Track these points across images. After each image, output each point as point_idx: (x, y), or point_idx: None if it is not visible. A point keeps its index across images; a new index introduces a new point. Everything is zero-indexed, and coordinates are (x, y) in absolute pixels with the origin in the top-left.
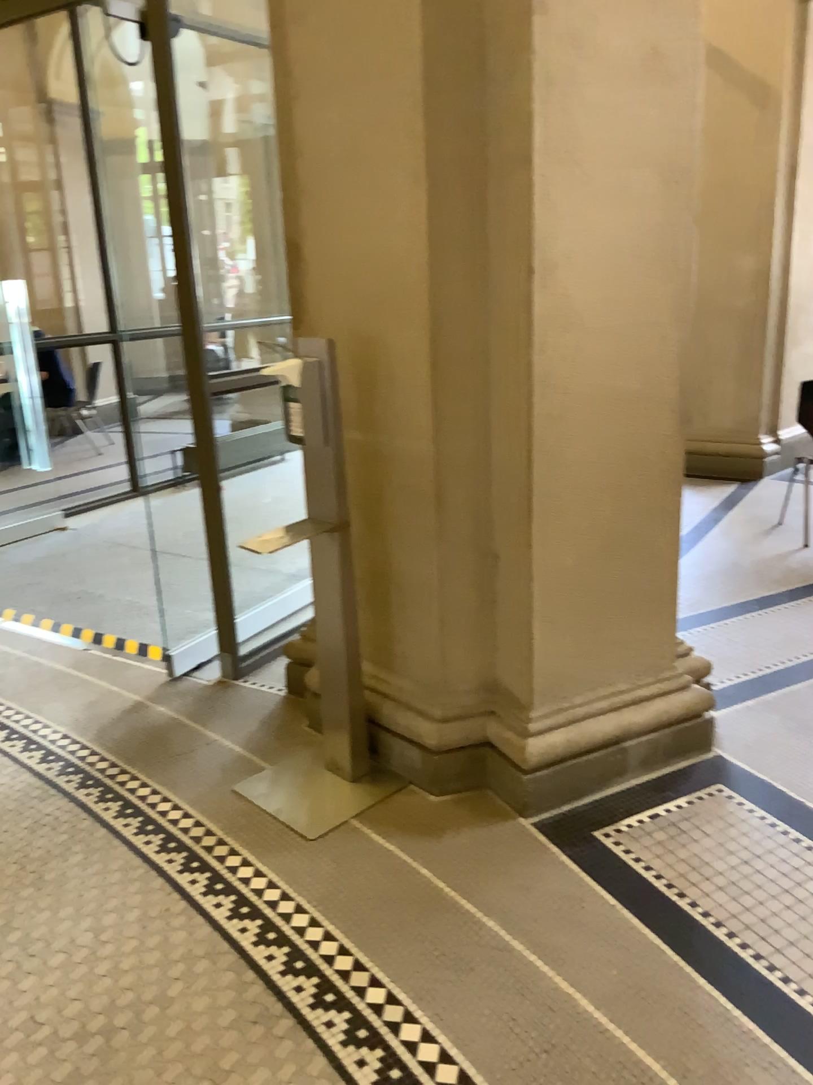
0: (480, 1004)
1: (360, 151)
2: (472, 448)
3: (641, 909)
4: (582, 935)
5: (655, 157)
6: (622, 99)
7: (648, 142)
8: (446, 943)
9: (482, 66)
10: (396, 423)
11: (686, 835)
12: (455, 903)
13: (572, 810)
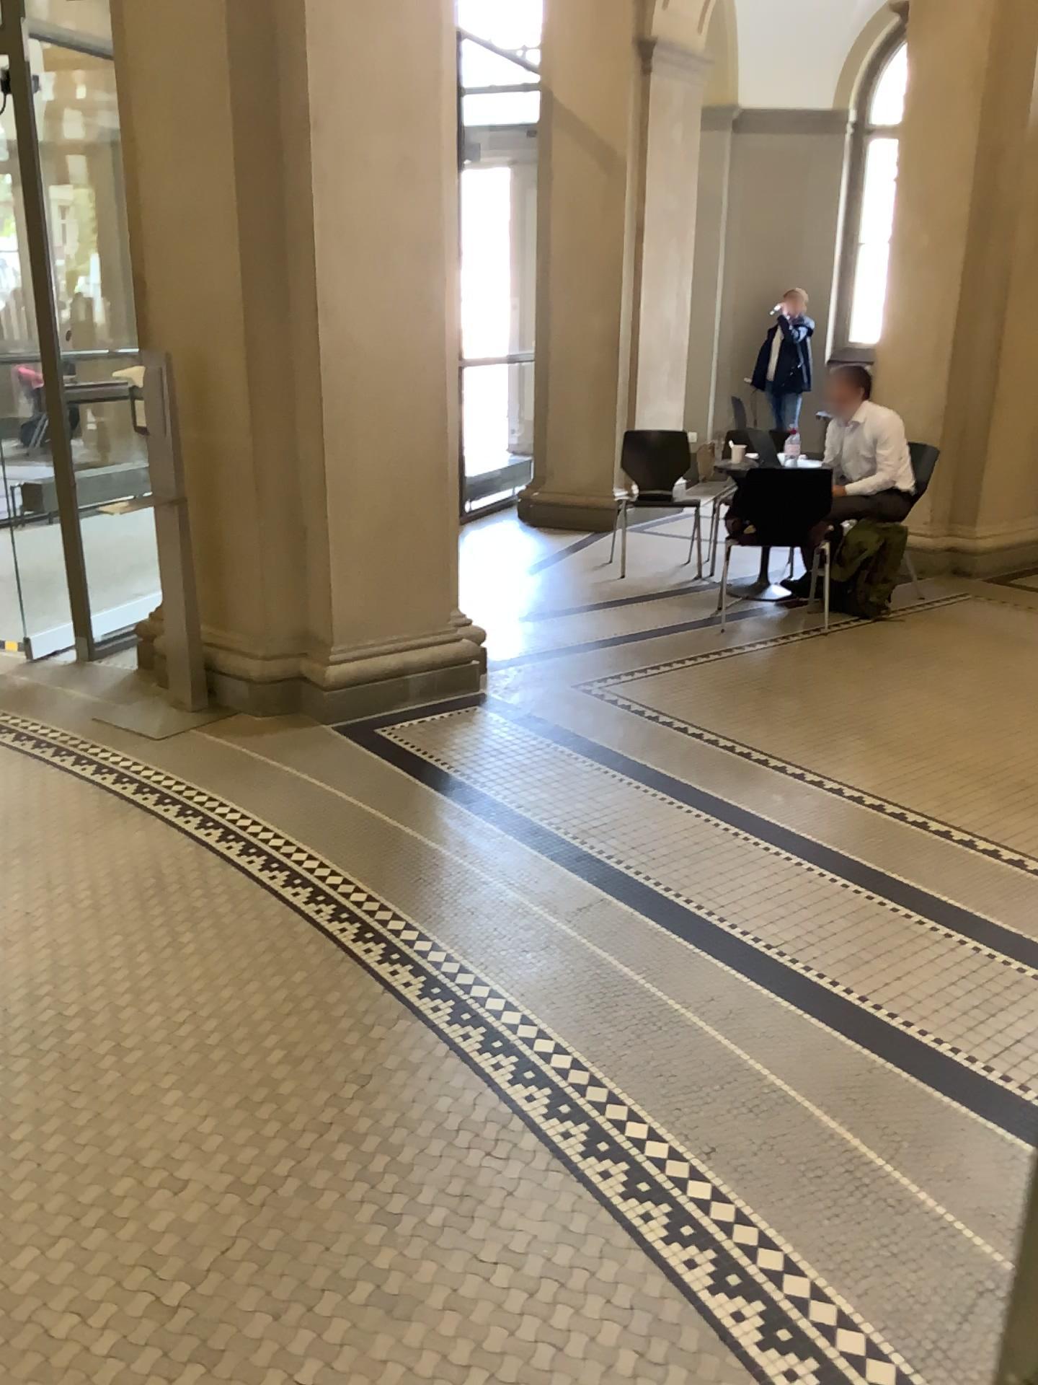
0: (274, 802)
1: (194, 211)
2: (285, 443)
3: (398, 762)
4: (353, 774)
5: (413, 231)
6: (385, 188)
7: (408, 219)
8: (256, 780)
9: (282, 157)
10: (226, 423)
11: (445, 731)
12: (266, 764)
13: (366, 722)
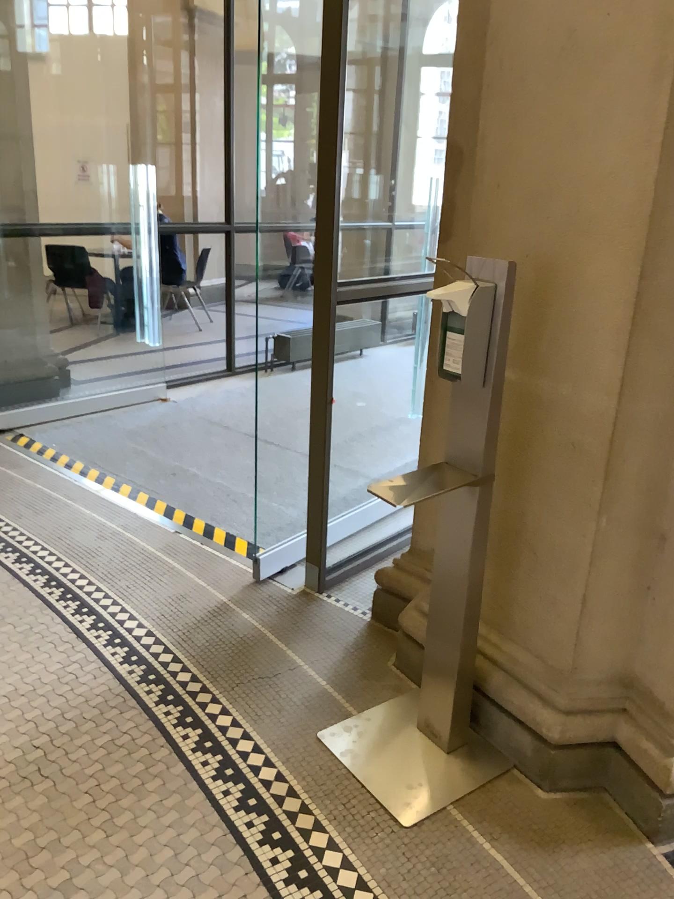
0: None
1: (577, 43)
2: (656, 410)
3: None
4: None
5: None
6: None
7: None
8: None
9: None
10: (565, 369)
11: None
12: None
13: None
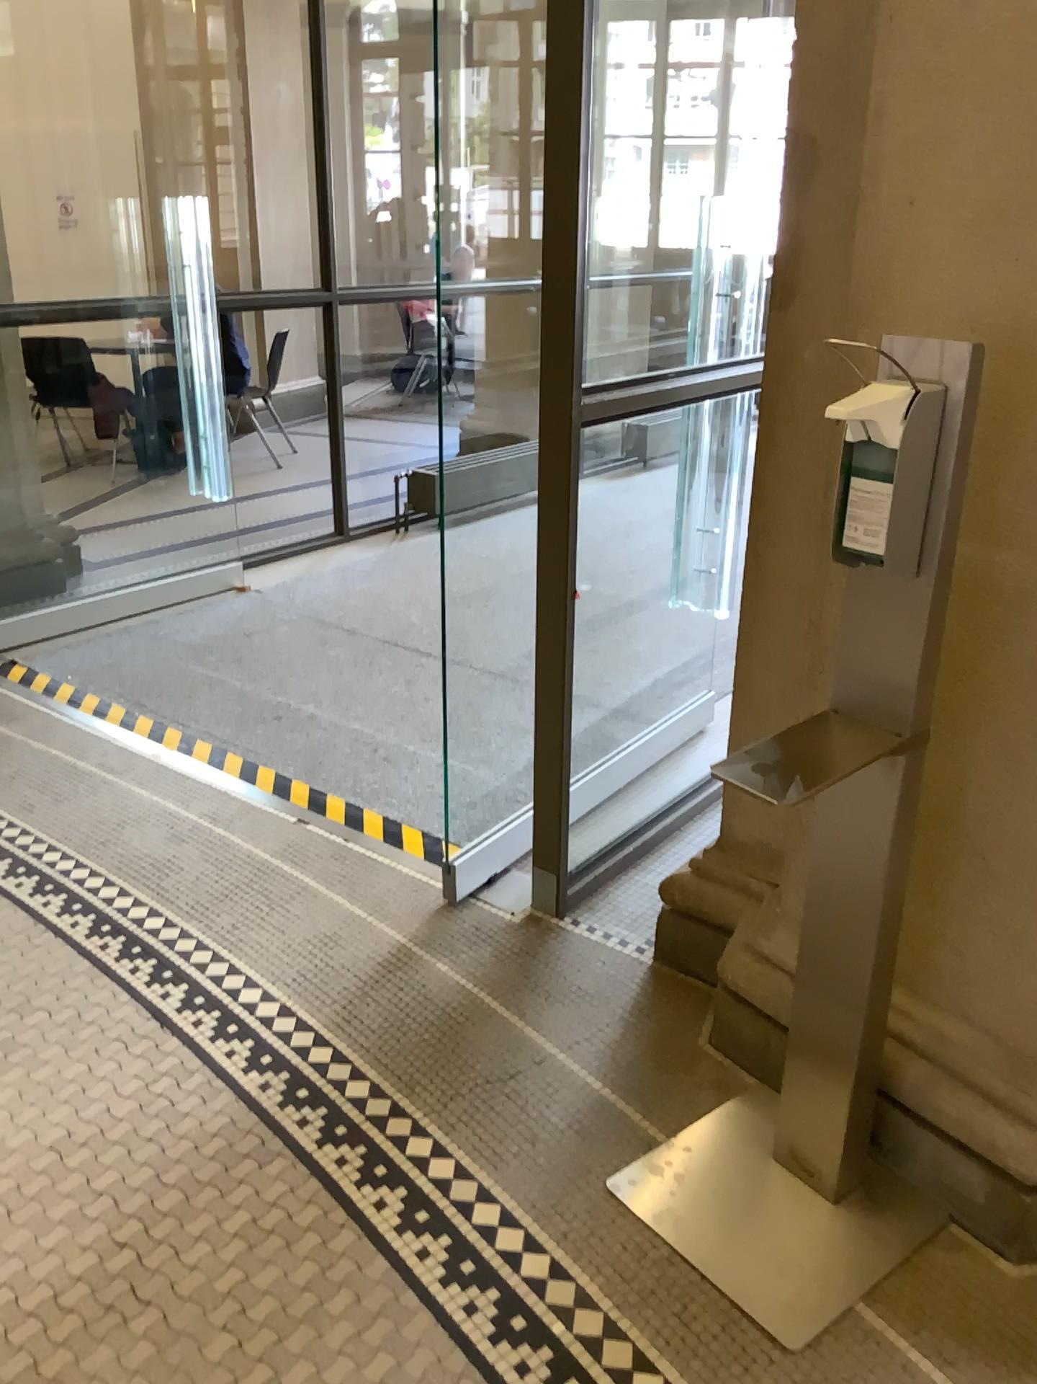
0: None
1: None
2: None
3: None
4: None
5: None
6: None
7: None
8: None
9: None
10: None
11: None
12: None
13: None
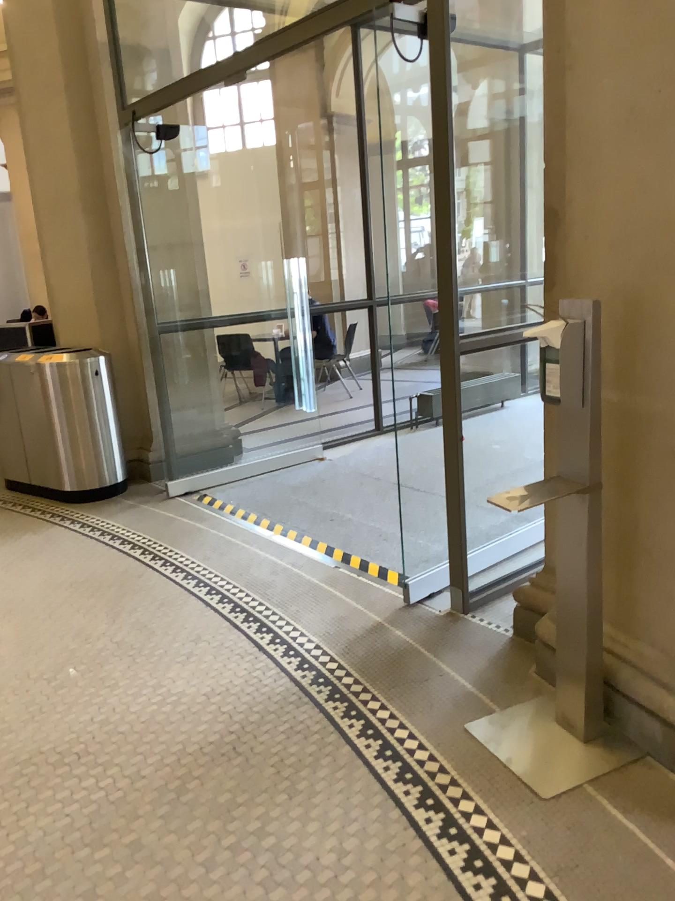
0: None
1: (638, 115)
2: None
3: None
4: None
5: None
6: None
7: None
8: None
9: None
10: (658, 387)
11: None
12: None
13: None
